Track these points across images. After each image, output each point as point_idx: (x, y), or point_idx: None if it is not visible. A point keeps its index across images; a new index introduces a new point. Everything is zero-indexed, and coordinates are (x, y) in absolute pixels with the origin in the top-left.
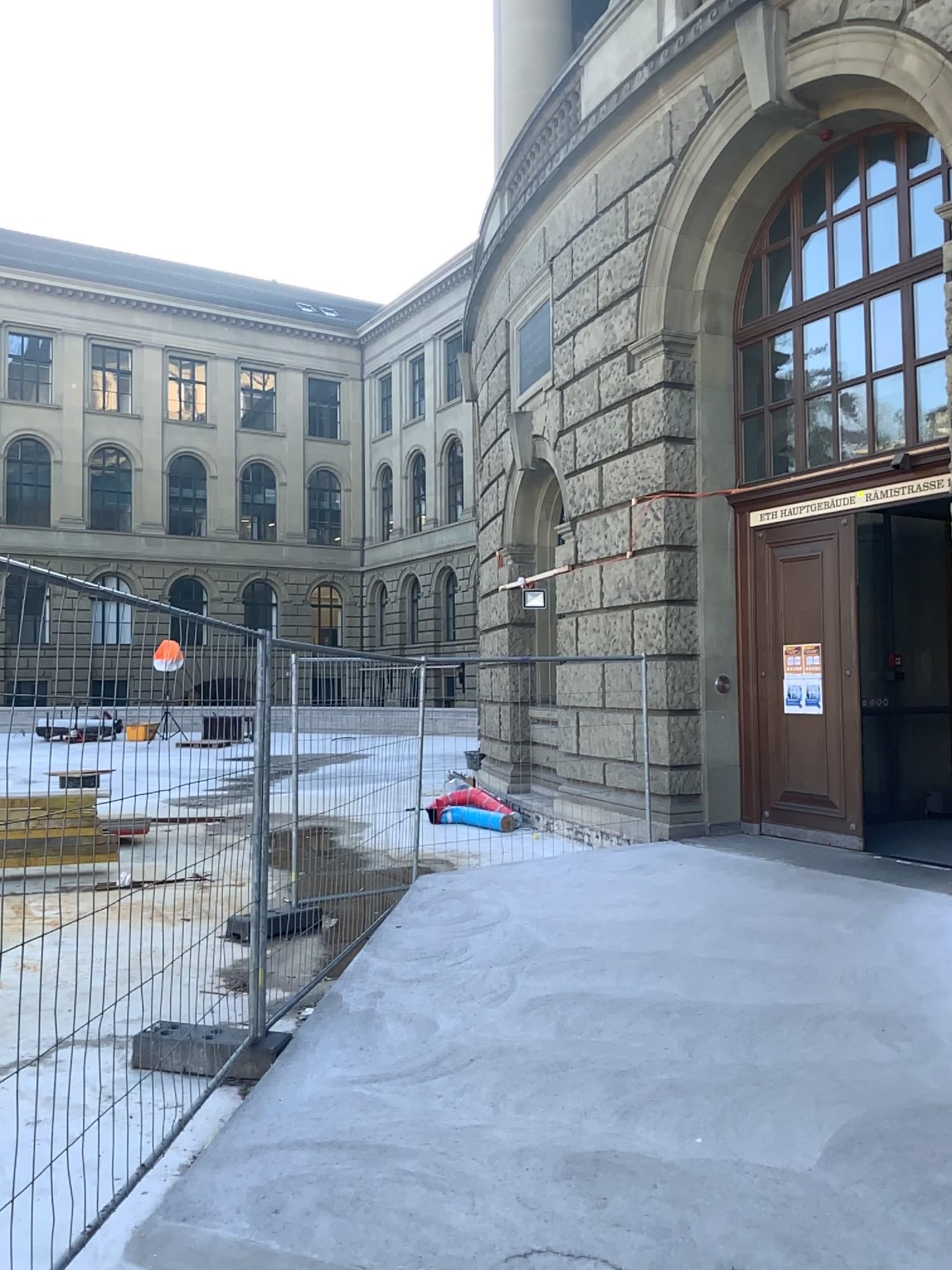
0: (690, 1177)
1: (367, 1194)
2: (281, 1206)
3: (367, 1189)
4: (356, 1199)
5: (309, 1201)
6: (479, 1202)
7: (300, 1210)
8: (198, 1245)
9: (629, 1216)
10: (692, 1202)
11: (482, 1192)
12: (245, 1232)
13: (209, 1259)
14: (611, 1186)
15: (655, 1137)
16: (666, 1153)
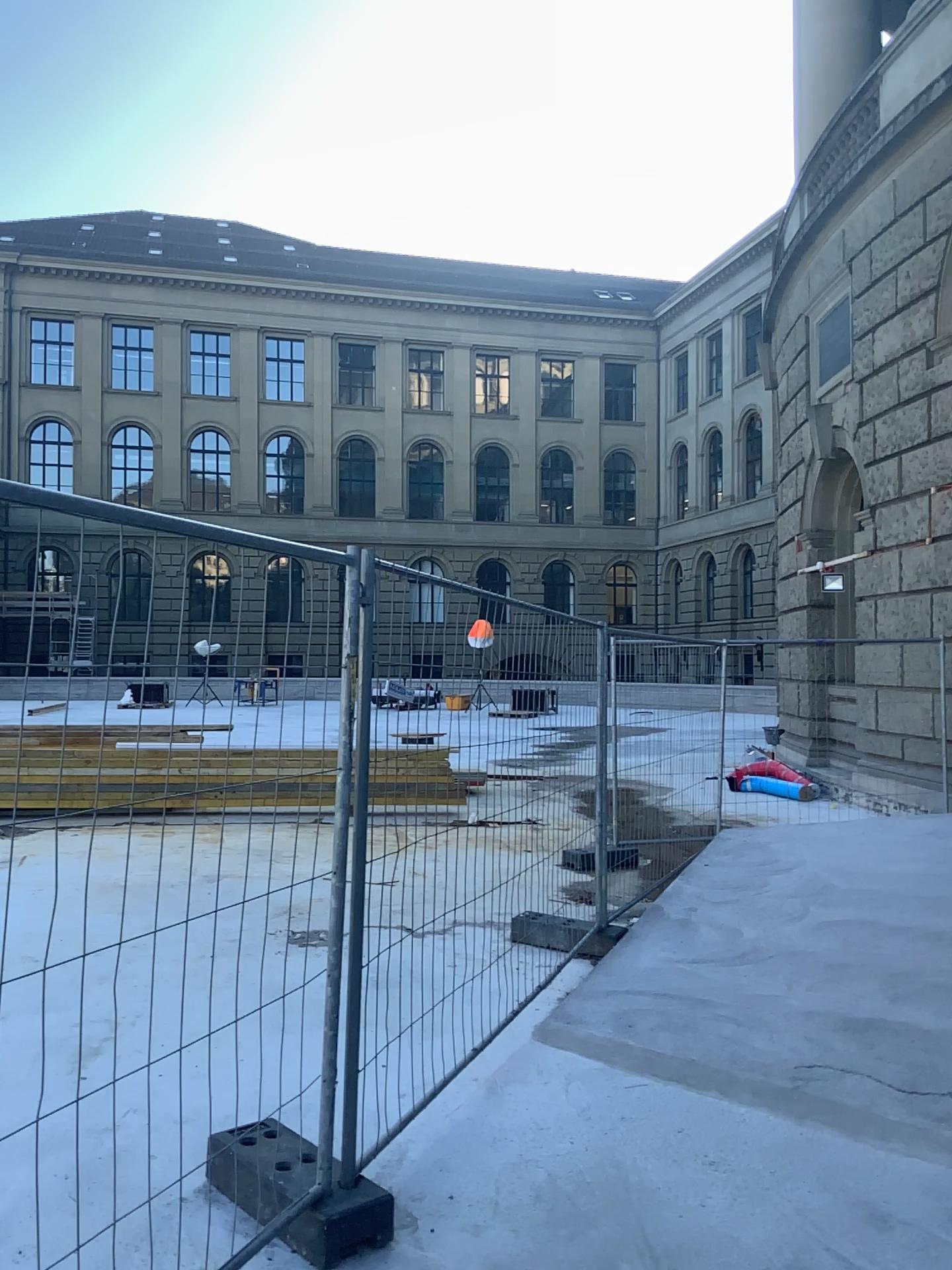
0: (944, 1034)
1: (697, 1019)
2: (637, 1018)
3: (696, 1017)
4: (688, 1021)
5: (656, 1018)
6: (778, 1031)
7: (651, 1021)
8: (585, 1031)
9: (892, 1049)
10: (943, 1048)
11: (780, 1026)
12: (615, 1028)
13: (594, 1037)
14: (879, 1033)
15: (919, 1010)
16: (926, 1020)
